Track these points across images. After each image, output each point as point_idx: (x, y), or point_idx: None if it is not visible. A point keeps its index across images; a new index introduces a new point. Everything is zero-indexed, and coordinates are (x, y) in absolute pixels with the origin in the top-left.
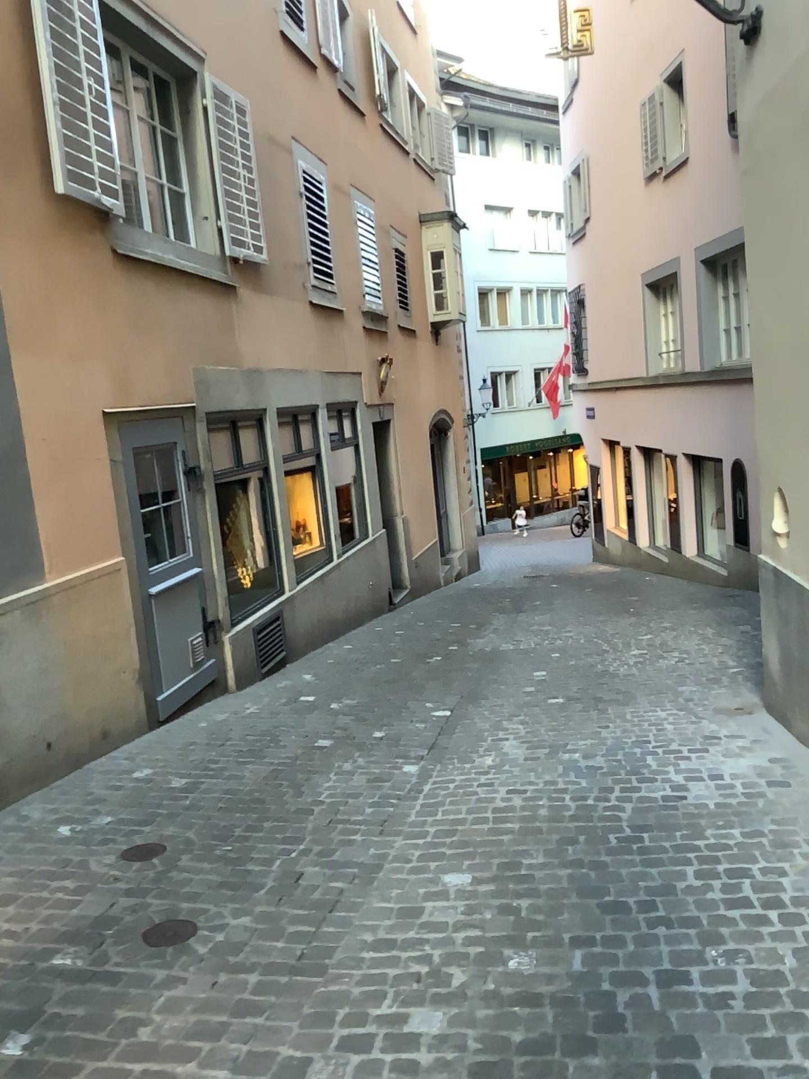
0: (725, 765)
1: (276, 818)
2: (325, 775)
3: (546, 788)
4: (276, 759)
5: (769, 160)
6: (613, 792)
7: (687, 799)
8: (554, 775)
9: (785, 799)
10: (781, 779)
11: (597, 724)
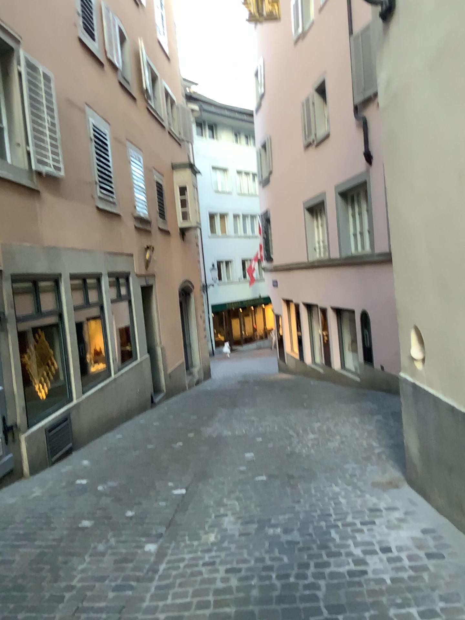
0: (391, 538)
1: (28, 611)
2: (81, 557)
3: (256, 565)
4: (43, 542)
5: (404, 94)
6: (310, 570)
7: (369, 576)
8: (262, 551)
9: (446, 573)
10: (437, 552)
11: (291, 500)
